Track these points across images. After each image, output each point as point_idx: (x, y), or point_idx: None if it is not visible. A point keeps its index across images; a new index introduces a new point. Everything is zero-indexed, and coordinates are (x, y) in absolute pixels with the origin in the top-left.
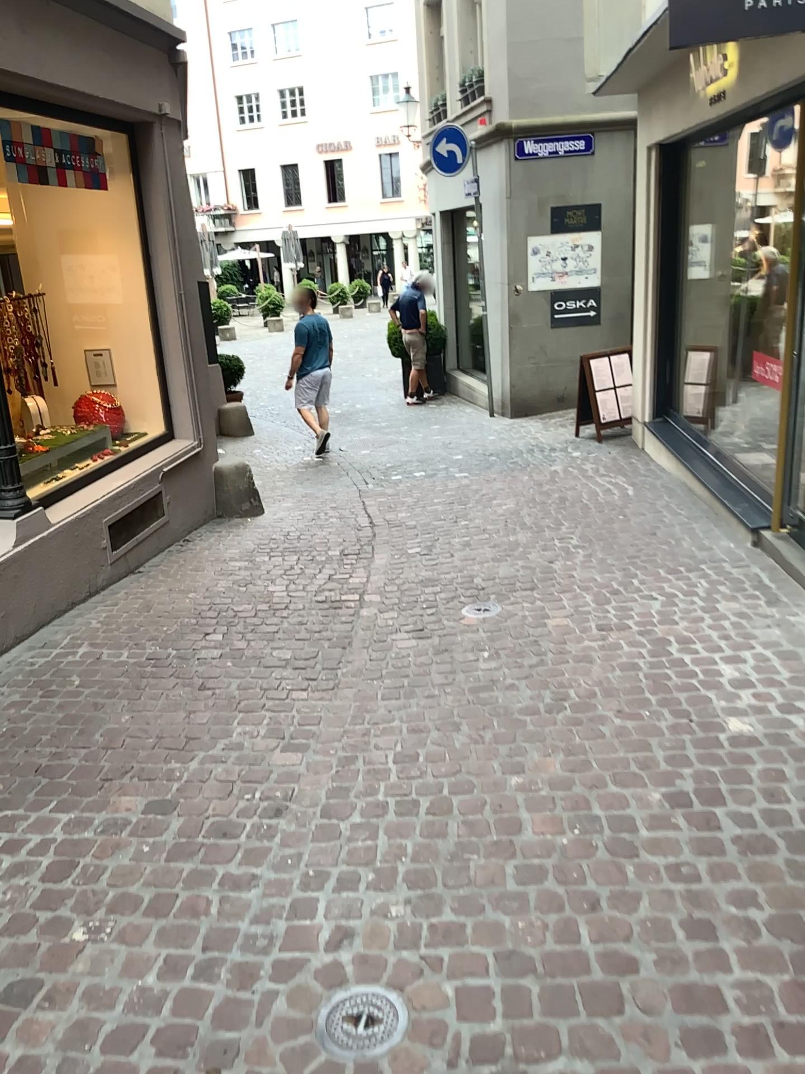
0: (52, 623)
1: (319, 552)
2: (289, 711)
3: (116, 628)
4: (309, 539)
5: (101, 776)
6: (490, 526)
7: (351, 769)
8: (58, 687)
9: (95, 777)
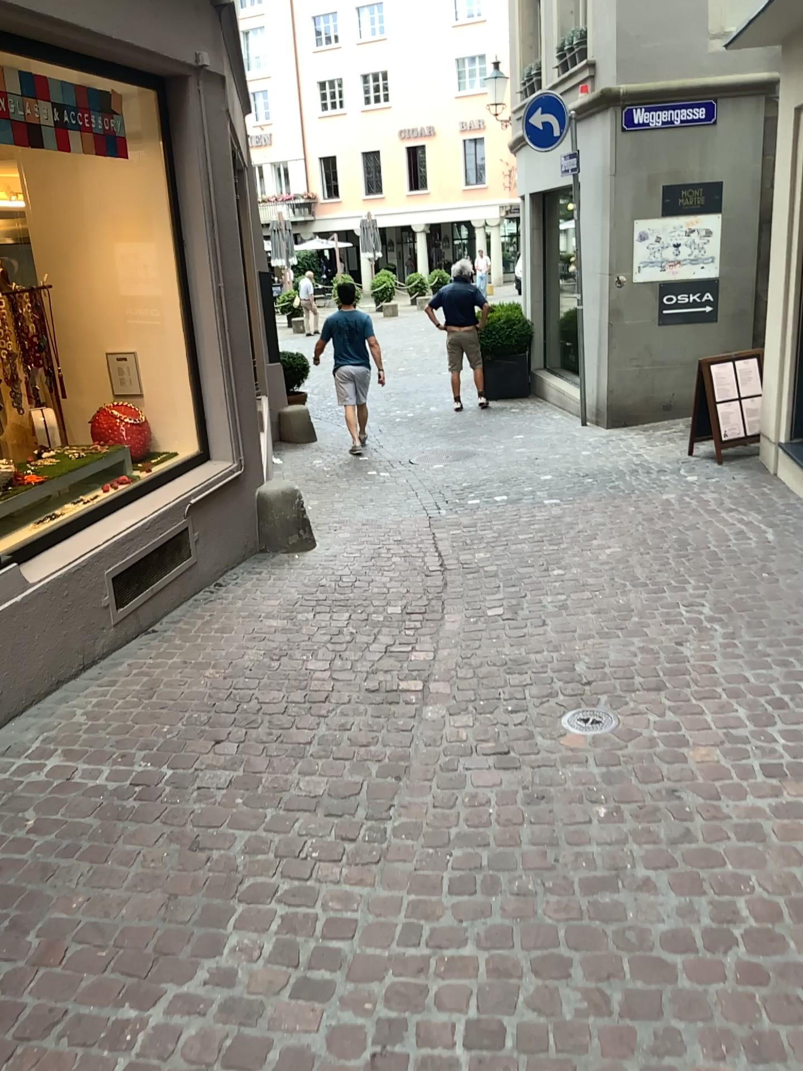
0: (26, 713)
1: (376, 611)
2: (313, 901)
3: (105, 724)
4: (366, 590)
5: (12, 1035)
6: (593, 581)
7: (396, 1052)
8: (6, 827)
9: (5, 1035)
